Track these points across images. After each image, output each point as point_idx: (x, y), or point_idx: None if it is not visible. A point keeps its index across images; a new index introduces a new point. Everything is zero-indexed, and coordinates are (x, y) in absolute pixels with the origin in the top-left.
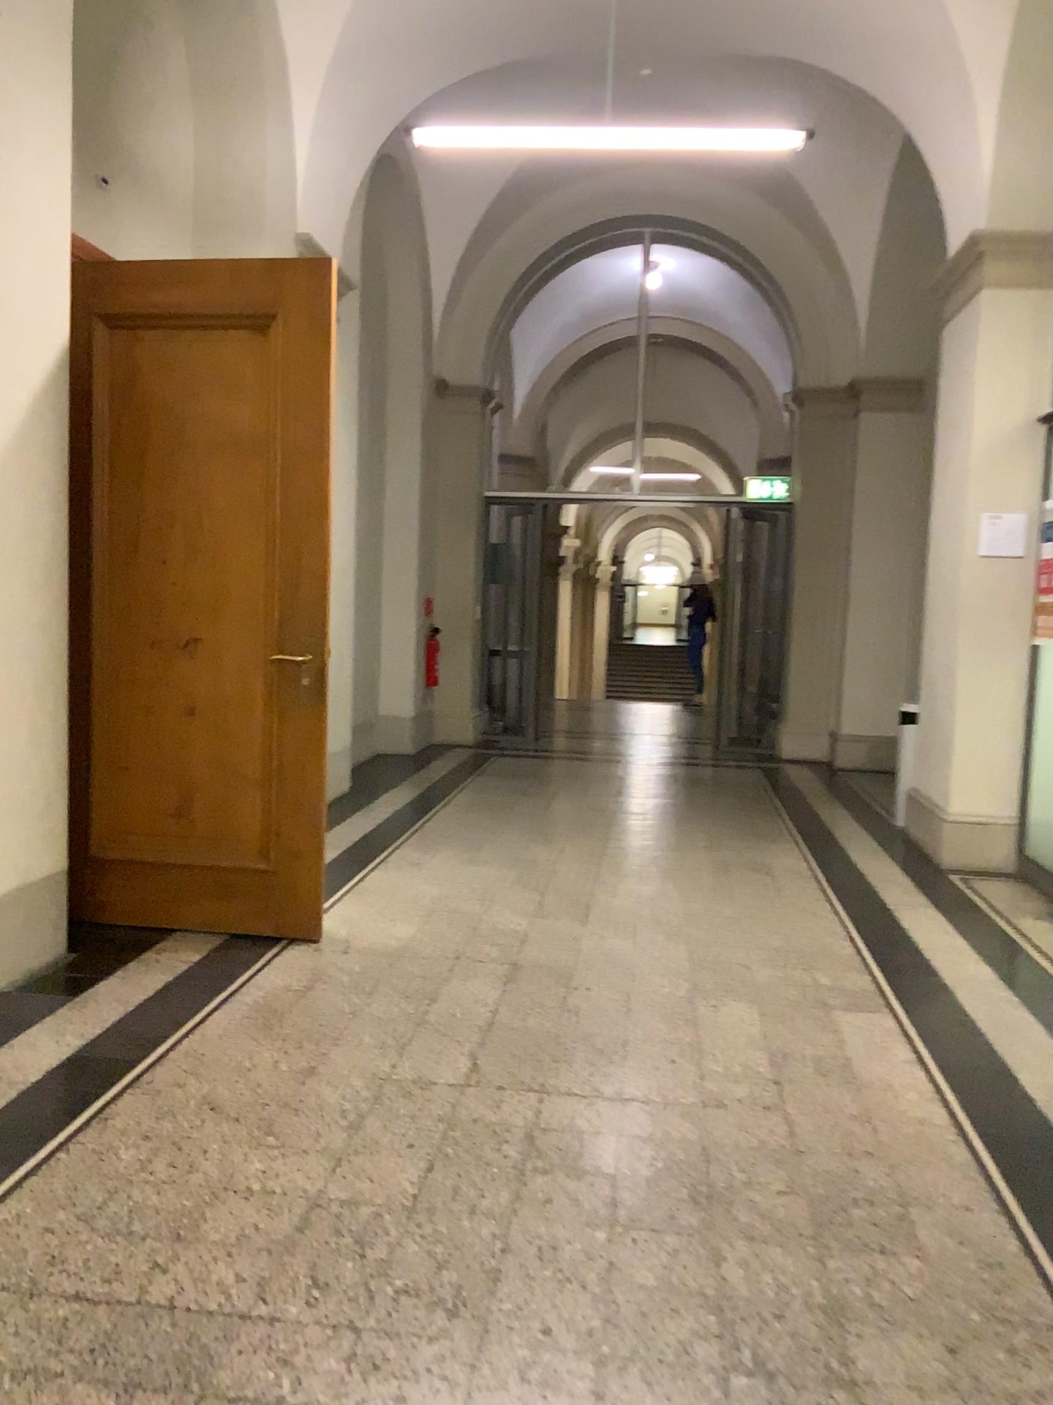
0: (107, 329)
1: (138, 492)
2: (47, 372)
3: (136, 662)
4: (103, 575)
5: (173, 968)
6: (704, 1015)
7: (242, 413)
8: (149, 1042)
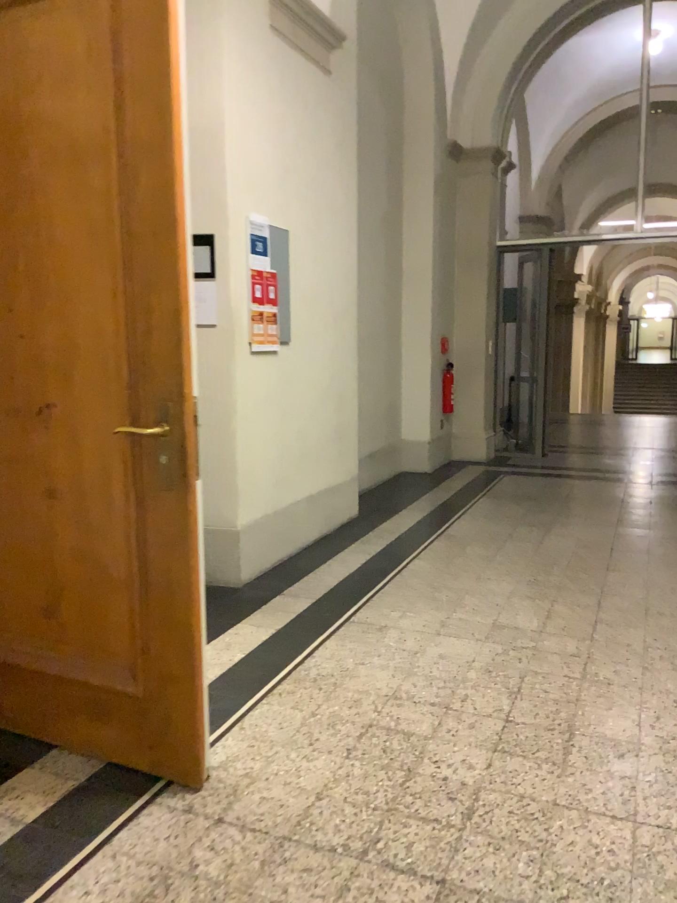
0: None
1: None
2: None
3: None
4: None
5: None
6: None
7: (79, 107)
8: None
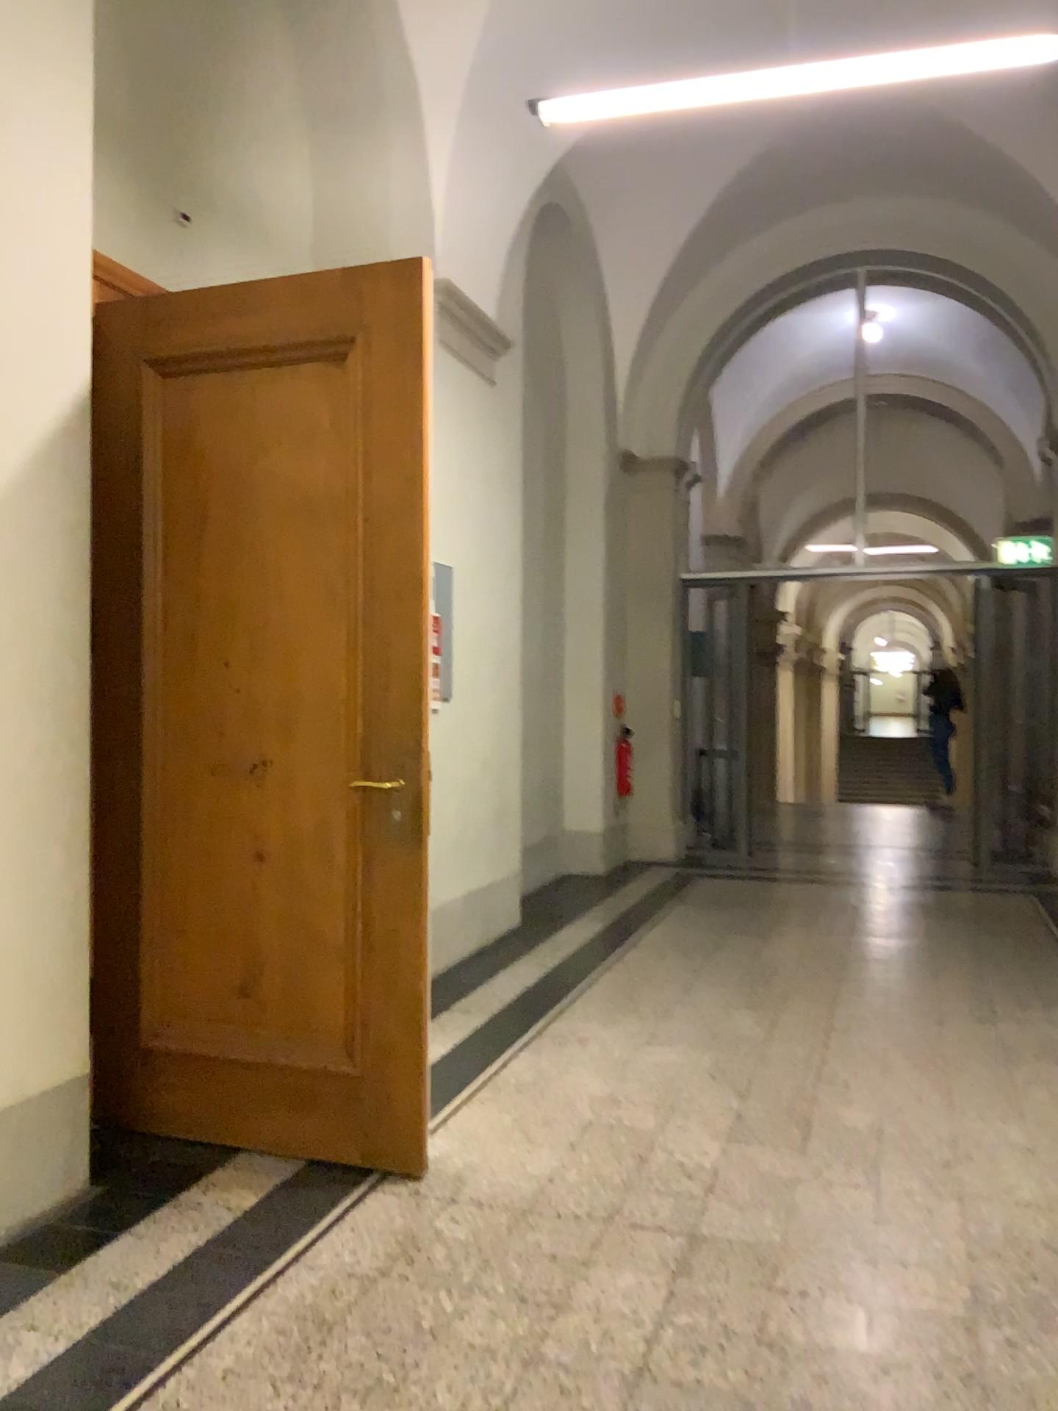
0: (160, 377)
1: (196, 577)
2: (53, 423)
3: (194, 793)
4: (155, 683)
5: (205, 1227)
6: (997, 1372)
7: (318, 467)
8: (111, 1389)
